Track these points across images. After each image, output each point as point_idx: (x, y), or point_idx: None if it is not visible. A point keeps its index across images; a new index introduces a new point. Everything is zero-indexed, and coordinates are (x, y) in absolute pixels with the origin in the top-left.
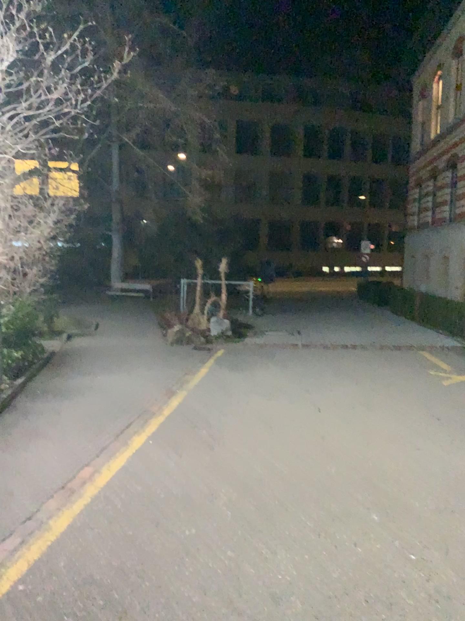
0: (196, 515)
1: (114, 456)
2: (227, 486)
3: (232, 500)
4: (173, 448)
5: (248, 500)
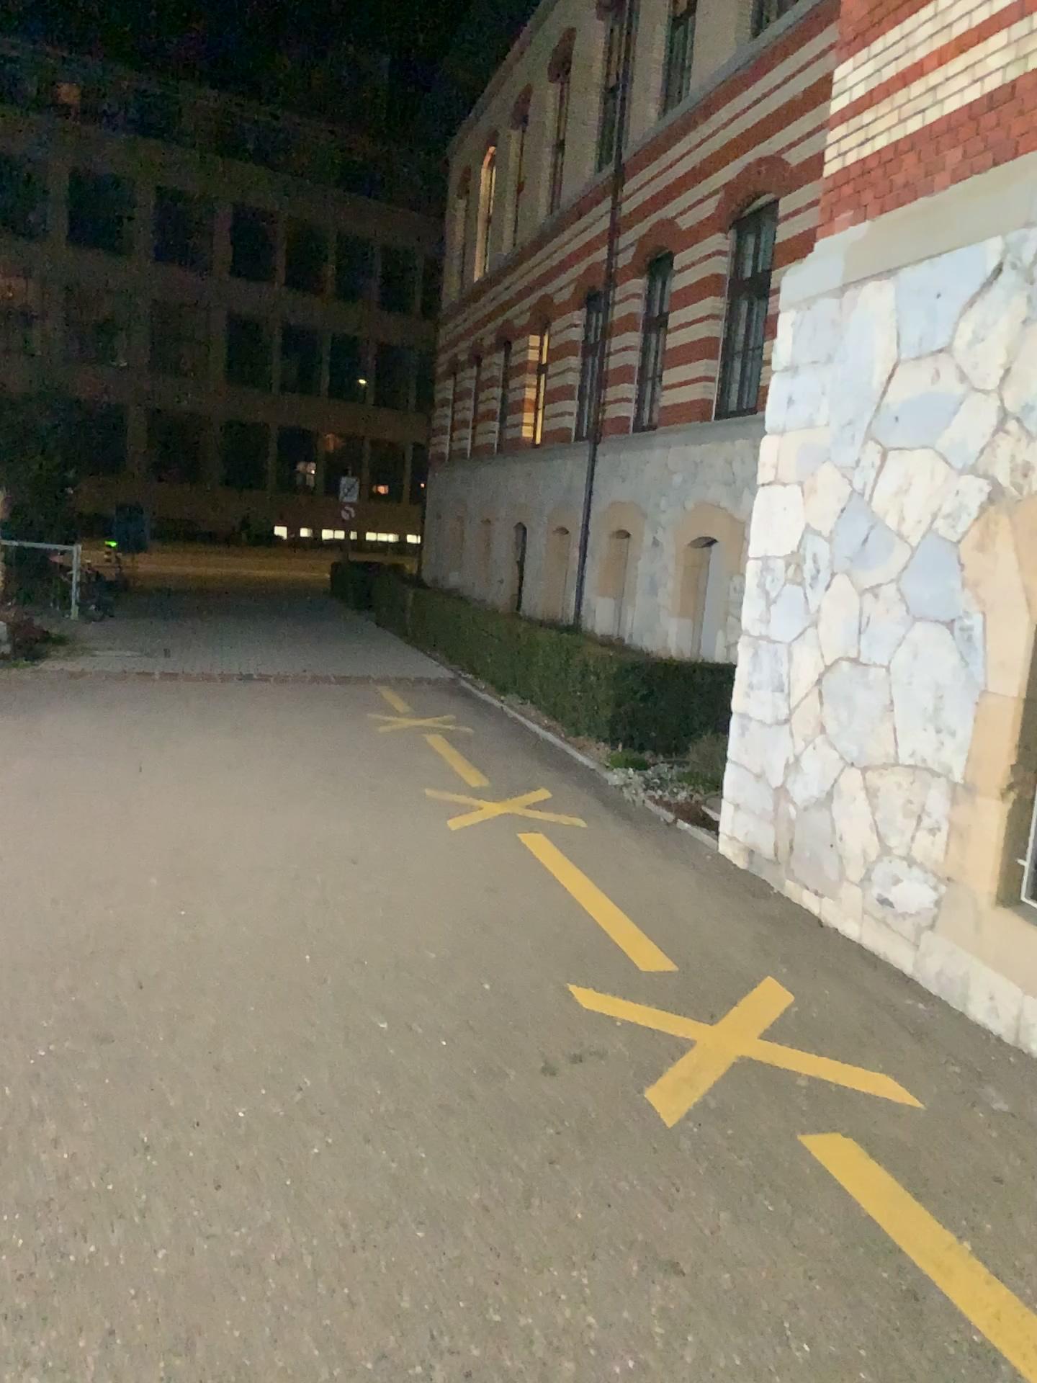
0: None
1: None
2: None
3: None
4: None
5: None
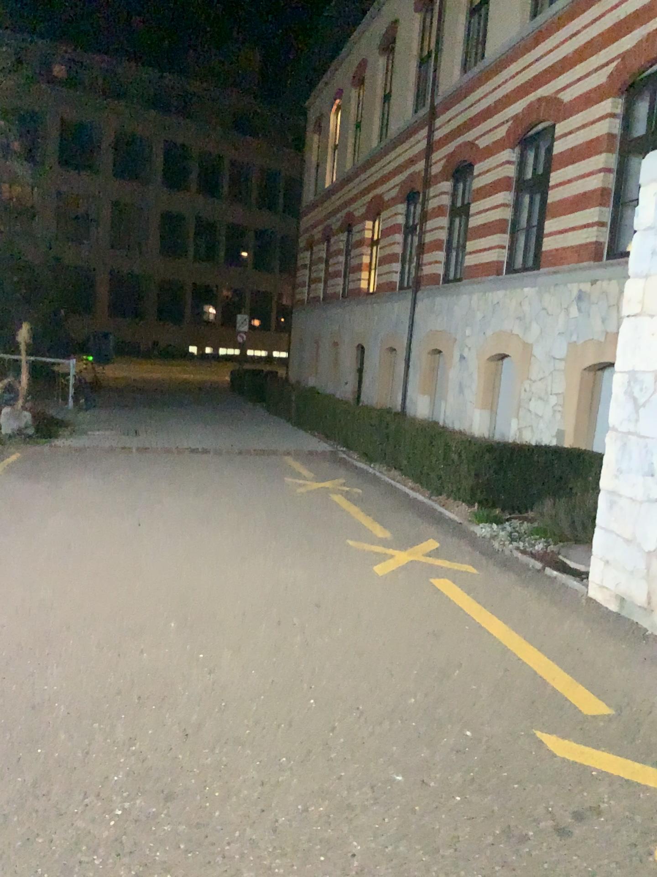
0: None
1: None
2: (2, 613)
3: (6, 628)
4: None
5: (28, 626)
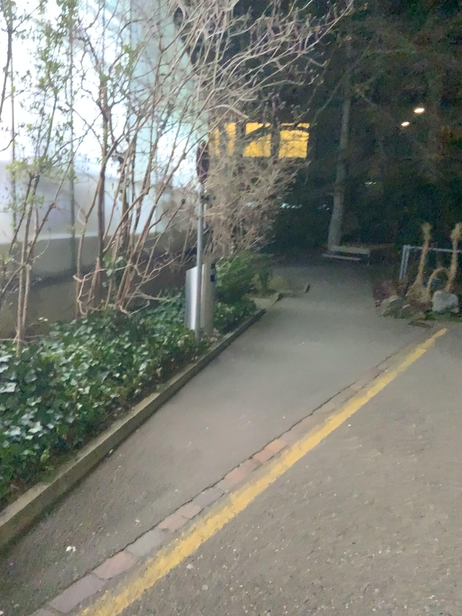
0: (394, 534)
1: (310, 436)
2: (438, 504)
3: (442, 526)
4: (377, 439)
5: None
